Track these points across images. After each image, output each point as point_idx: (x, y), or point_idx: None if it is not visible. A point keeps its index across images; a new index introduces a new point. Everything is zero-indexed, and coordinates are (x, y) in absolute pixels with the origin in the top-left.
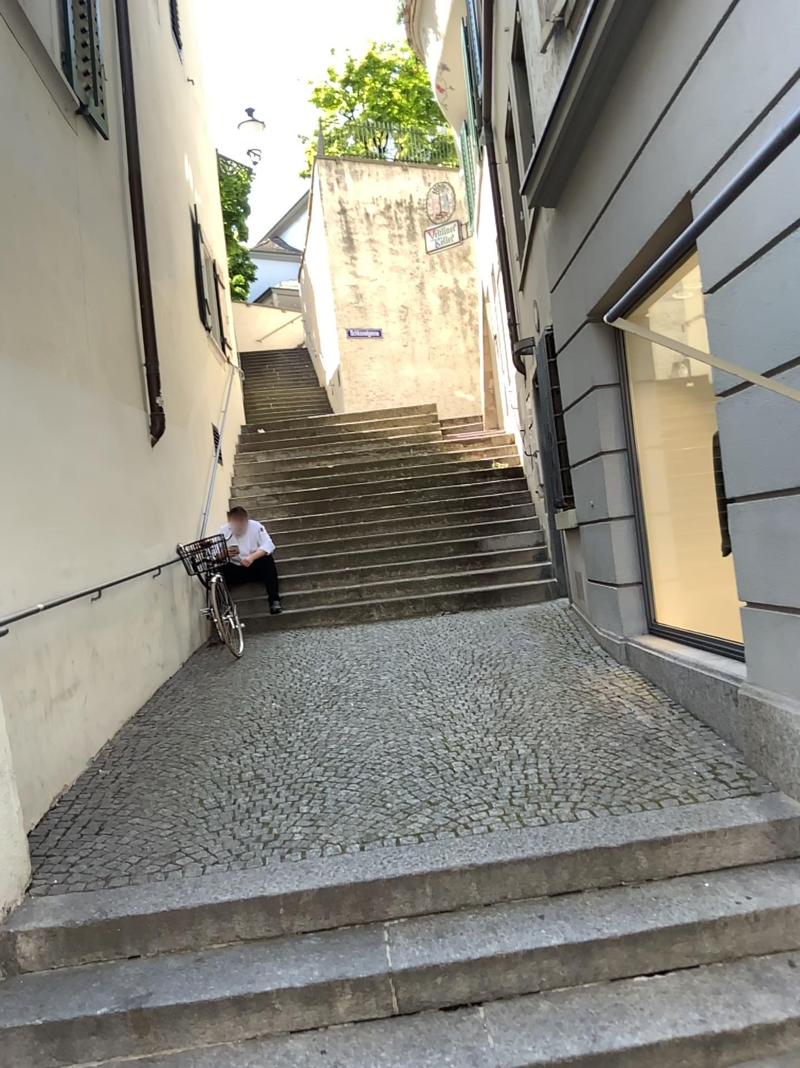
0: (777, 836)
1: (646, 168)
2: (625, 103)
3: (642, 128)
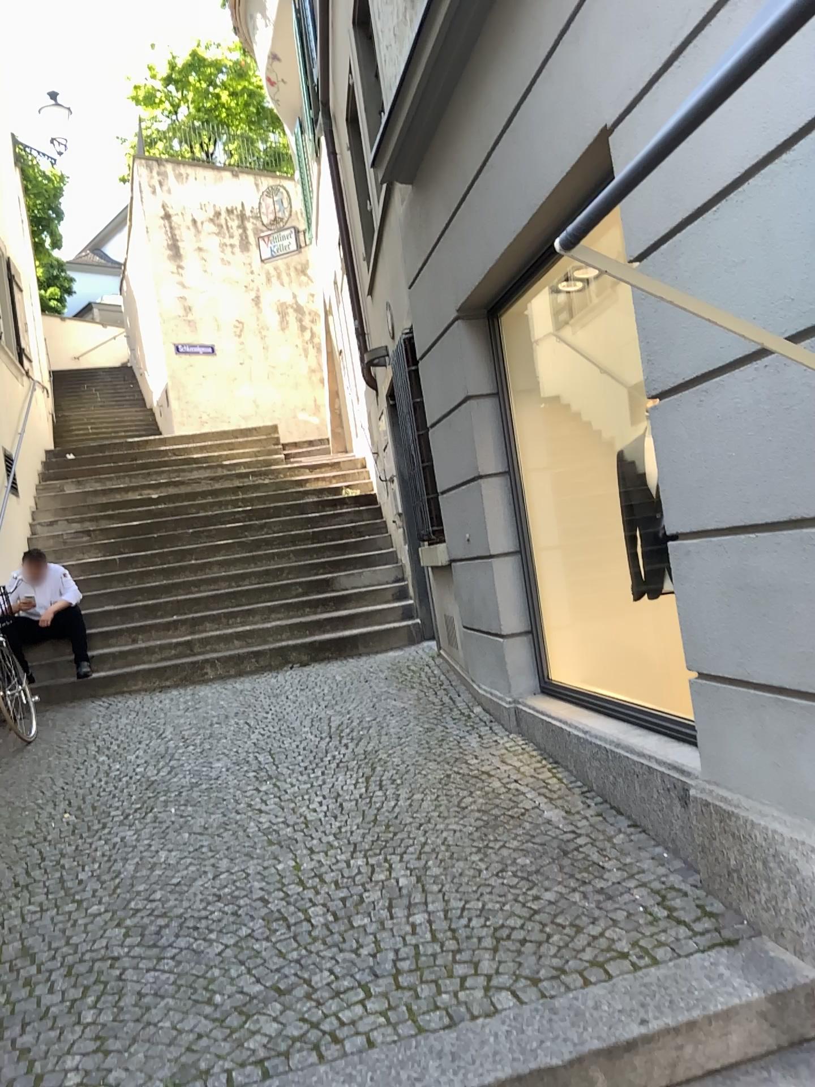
0: (780, 1016)
1: (542, 104)
2: (507, 28)
3: (534, 53)
